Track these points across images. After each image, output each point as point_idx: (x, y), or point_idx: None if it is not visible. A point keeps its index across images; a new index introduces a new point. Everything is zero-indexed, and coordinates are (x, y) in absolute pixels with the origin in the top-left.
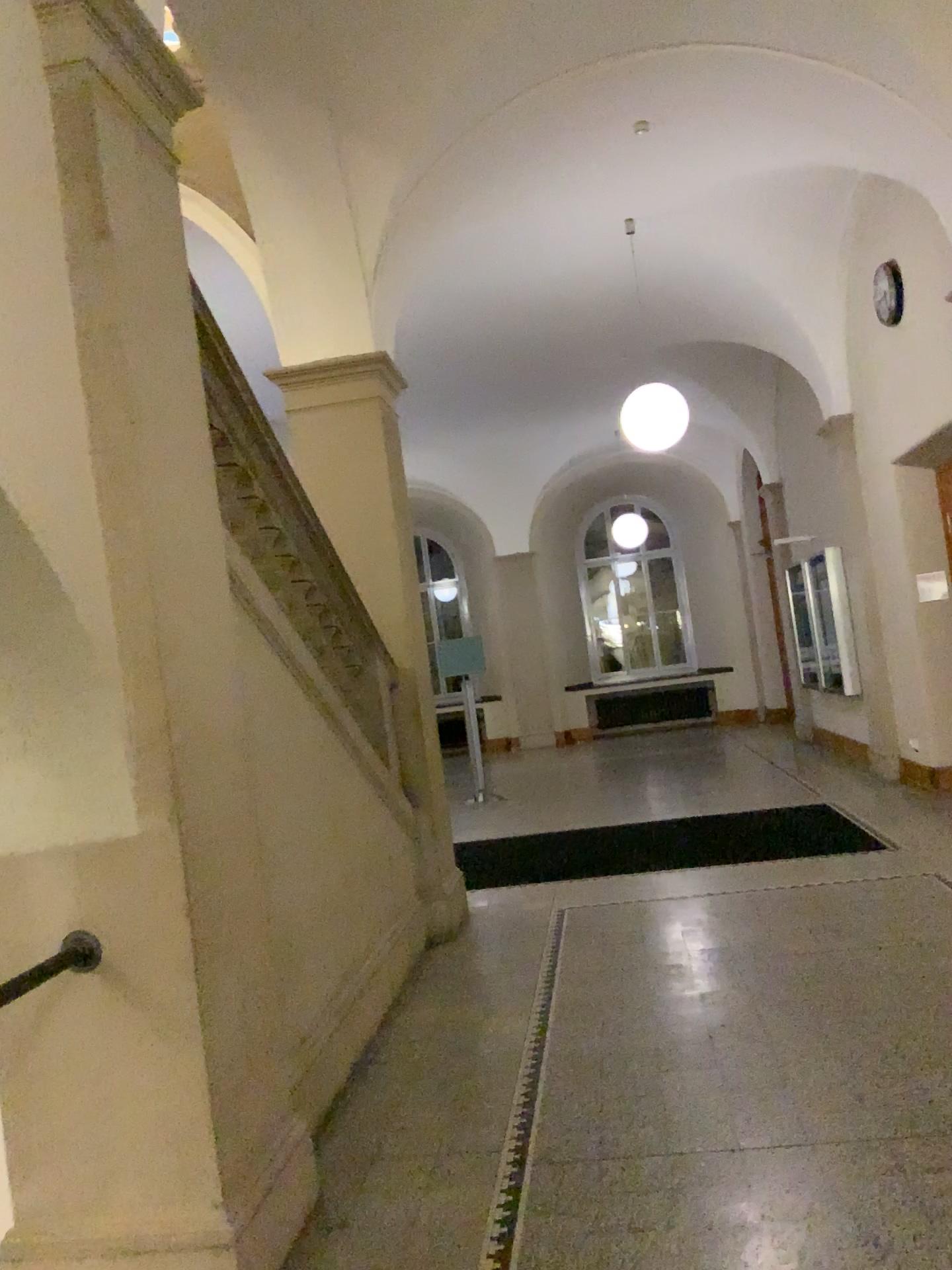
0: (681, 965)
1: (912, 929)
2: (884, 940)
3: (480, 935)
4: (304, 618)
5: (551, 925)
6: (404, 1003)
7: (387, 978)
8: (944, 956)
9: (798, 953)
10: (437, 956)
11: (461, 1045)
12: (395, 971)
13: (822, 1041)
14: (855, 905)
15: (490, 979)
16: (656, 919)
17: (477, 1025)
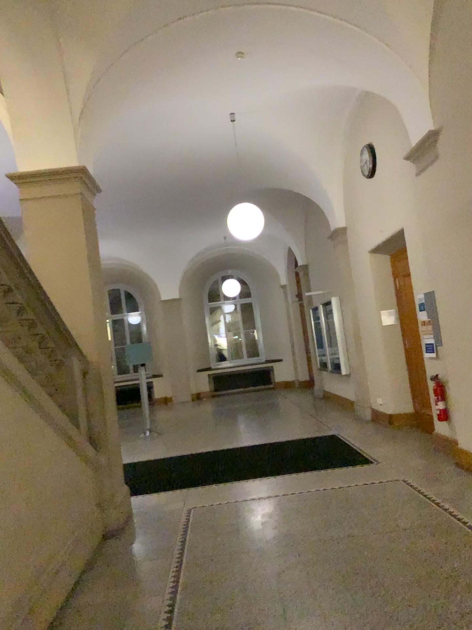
0: (263, 551)
1: (400, 520)
2: (384, 528)
3: (138, 529)
4: (16, 328)
5: (182, 521)
6: (80, 588)
7: (69, 572)
8: (422, 540)
9: (335, 540)
10: (108, 546)
11: (115, 626)
12: (75, 565)
13: (359, 615)
14: (363, 503)
15: (141, 565)
16: (247, 515)
17: (128, 607)
